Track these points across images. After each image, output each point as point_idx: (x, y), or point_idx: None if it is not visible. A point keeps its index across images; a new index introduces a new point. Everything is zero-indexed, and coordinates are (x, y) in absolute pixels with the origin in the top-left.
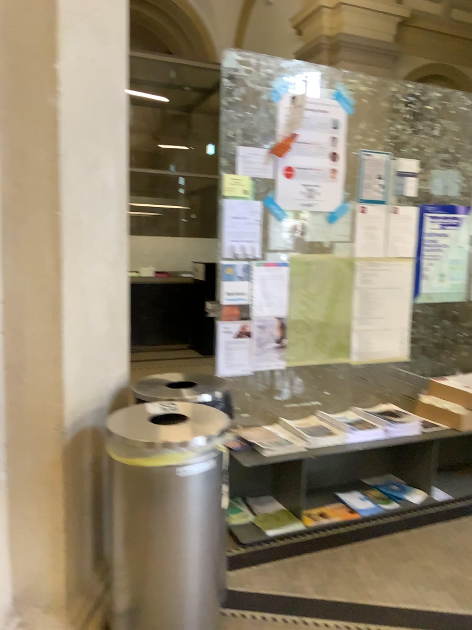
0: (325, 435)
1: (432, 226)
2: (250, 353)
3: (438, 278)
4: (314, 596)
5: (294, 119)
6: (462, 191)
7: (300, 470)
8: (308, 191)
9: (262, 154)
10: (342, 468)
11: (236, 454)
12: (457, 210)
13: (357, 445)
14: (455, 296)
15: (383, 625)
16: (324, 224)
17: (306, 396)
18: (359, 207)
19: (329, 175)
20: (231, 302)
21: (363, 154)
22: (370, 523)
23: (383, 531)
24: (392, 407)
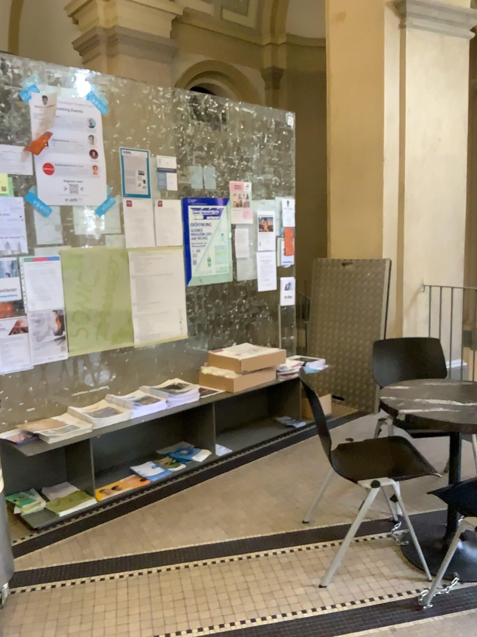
0: (109, 417)
1: (195, 217)
2: (26, 349)
3: (206, 262)
4: (100, 560)
5: (47, 119)
6: (219, 184)
7: (87, 452)
8: (70, 188)
9: (17, 152)
10: (134, 445)
11: (19, 448)
12: (216, 201)
13: (140, 420)
14: (223, 278)
15: (159, 568)
16: (91, 219)
17: (91, 383)
18: (124, 201)
19: (90, 173)
20: (0, 301)
21: (122, 152)
22: (156, 488)
23: (170, 493)
24: (176, 383)
